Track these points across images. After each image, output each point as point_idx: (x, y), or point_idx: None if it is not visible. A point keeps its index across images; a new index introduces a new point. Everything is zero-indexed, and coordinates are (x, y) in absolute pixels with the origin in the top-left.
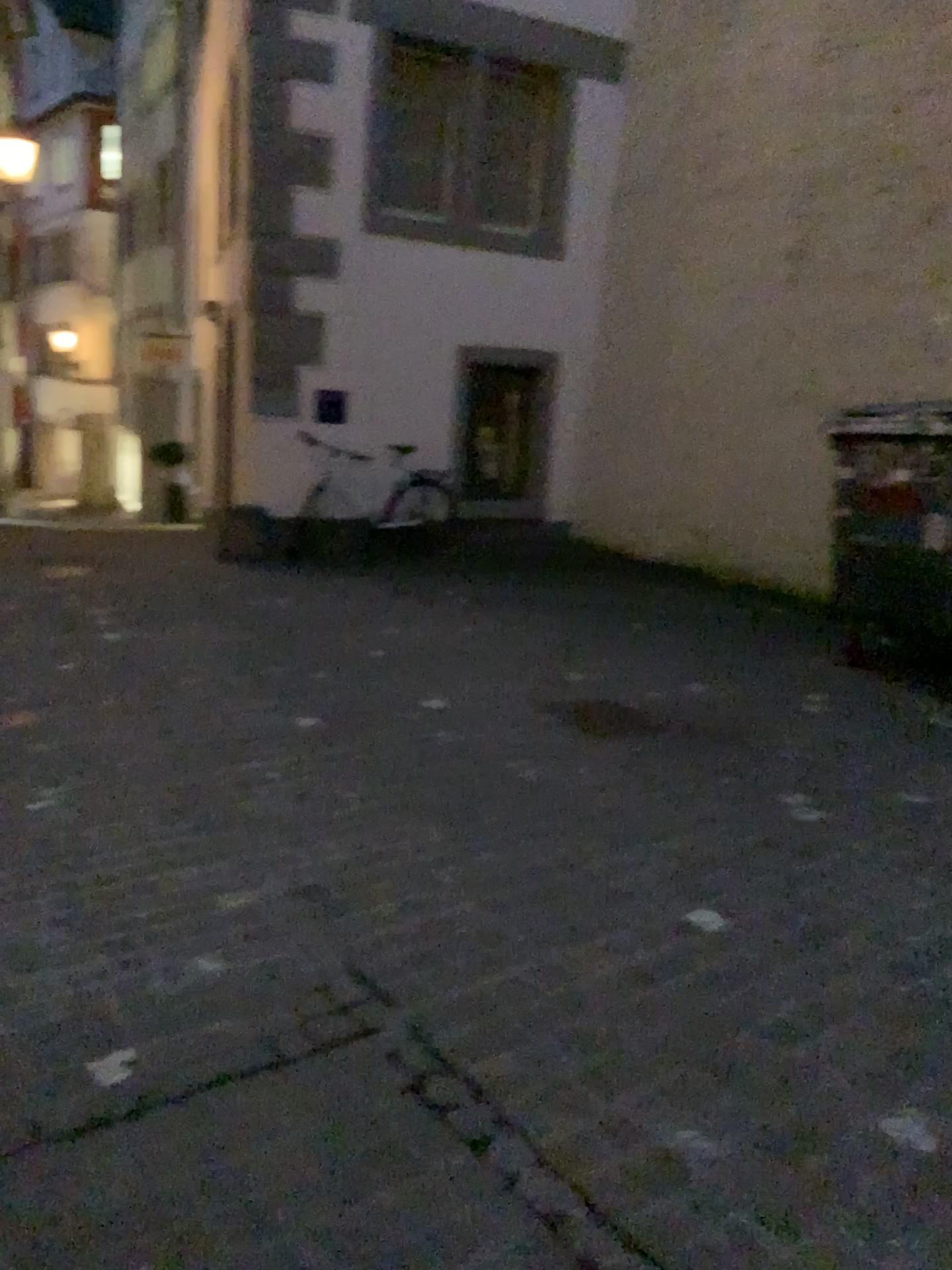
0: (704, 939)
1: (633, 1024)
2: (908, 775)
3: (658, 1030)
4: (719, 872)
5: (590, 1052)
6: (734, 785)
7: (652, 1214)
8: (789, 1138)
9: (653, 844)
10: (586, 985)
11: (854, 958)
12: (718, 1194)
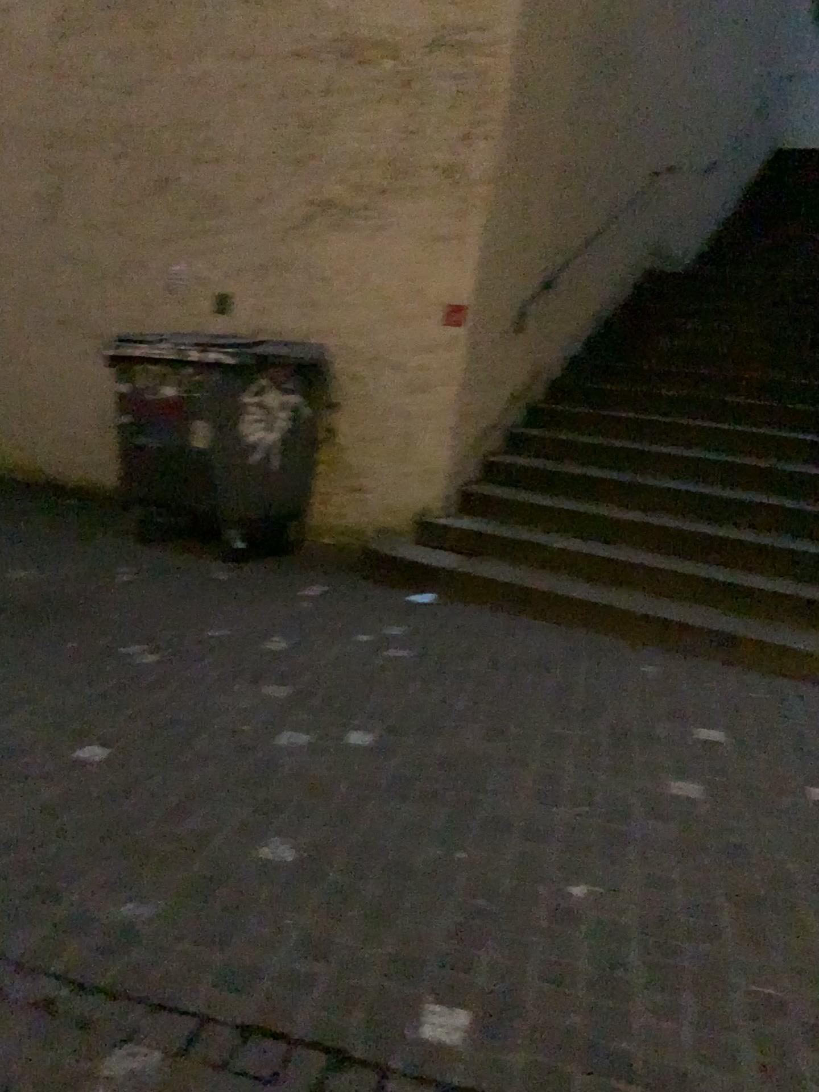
0: (97, 769)
1: (59, 846)
2: (212, 620)
3: (81, 844)
4: (92, 717)
5: (30, 878)
6: (83, 649)
7: (119, 970)
8: (202, 884)
9: (30, 707)
10: (8, 830)
11: (211, 754)
12: (163, 939)
